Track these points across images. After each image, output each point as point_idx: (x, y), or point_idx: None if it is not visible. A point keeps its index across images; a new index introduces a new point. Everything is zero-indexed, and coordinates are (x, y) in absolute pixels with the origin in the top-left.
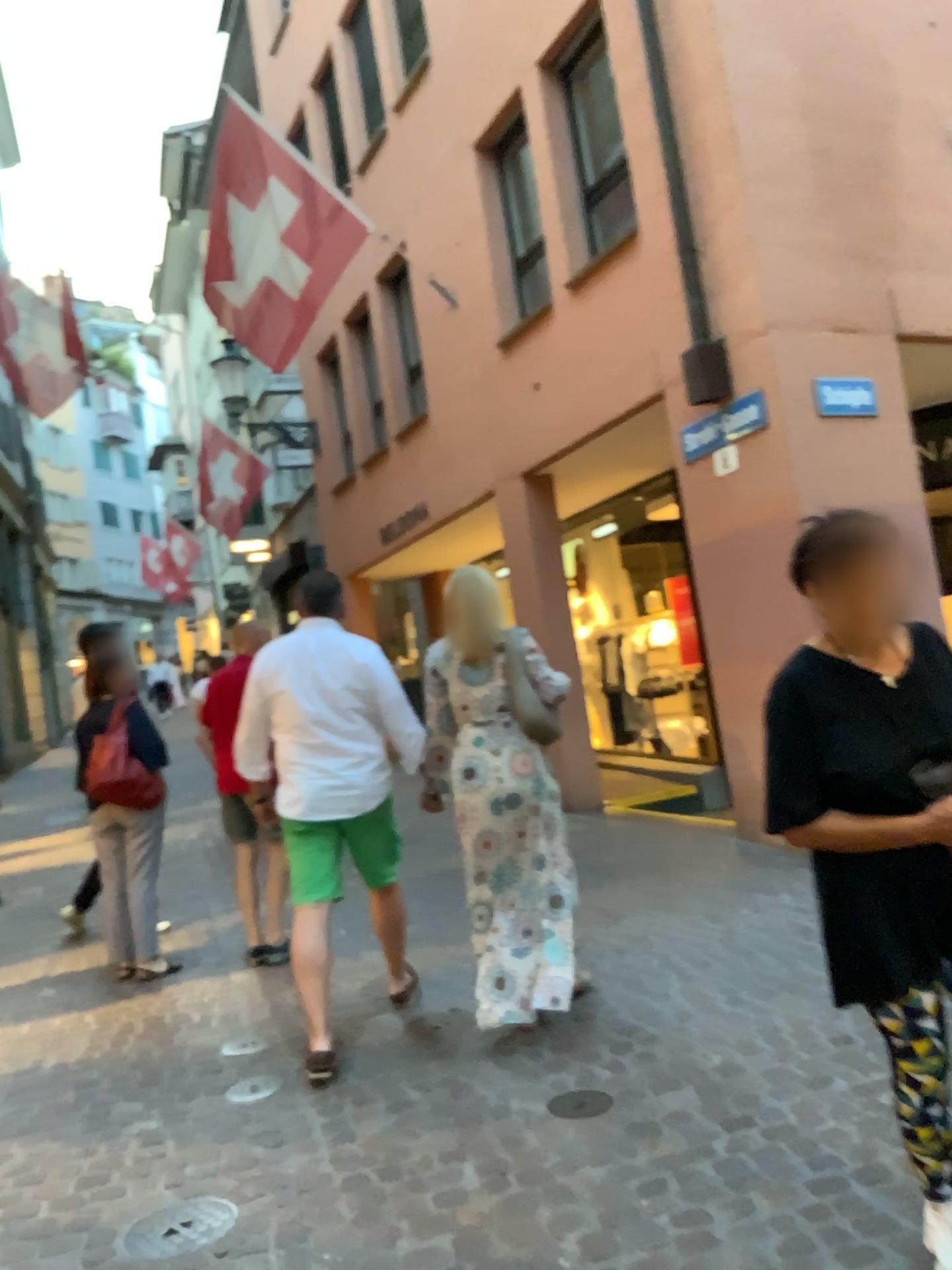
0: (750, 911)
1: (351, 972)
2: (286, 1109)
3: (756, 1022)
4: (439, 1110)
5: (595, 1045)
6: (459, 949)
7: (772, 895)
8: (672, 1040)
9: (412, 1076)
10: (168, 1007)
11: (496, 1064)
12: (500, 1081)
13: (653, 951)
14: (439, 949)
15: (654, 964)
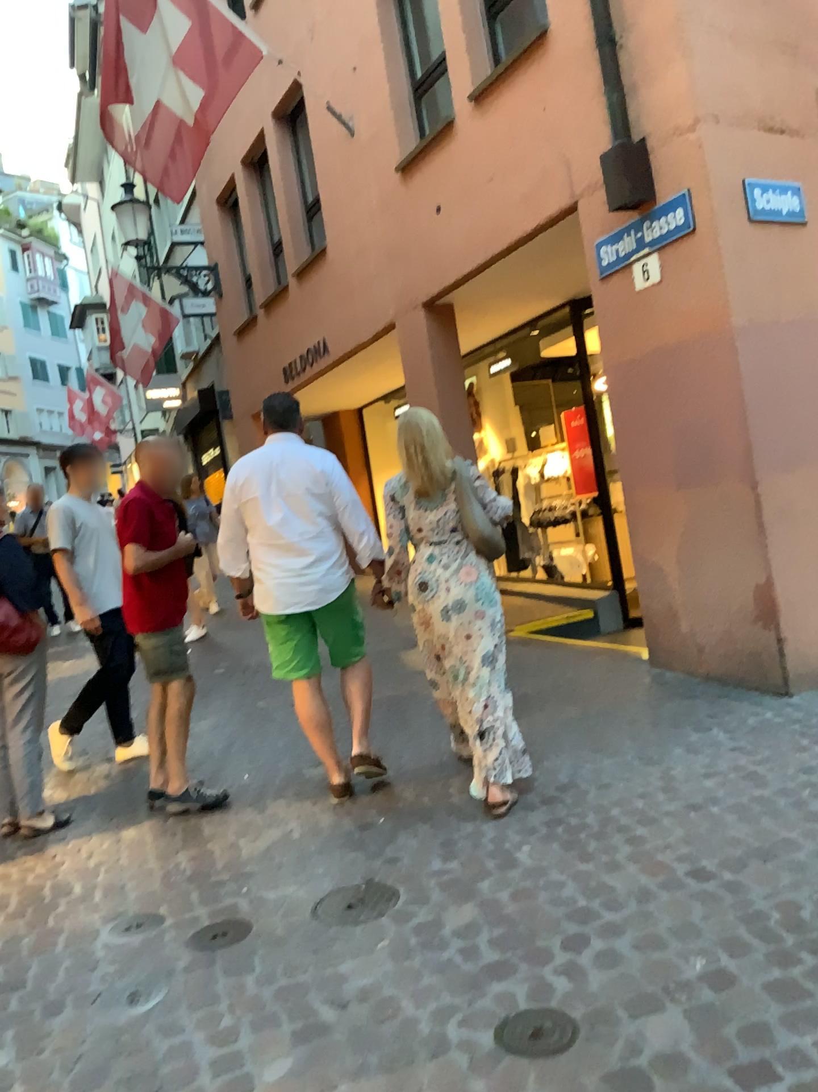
0: (685, 752)
1: (253, 830)
2: (166, 1040)
3: (737, 908)
4: (359, 1046)
5: (545, 941)
6: (372, 801)
7: (705, 733)
8: (638, 934)
9: (323, 986)
10: (45, 877)
11: (426, 969)
12: (433, 996)
13: (589, 803)
14: (350, 801)
15: (594, 822)
